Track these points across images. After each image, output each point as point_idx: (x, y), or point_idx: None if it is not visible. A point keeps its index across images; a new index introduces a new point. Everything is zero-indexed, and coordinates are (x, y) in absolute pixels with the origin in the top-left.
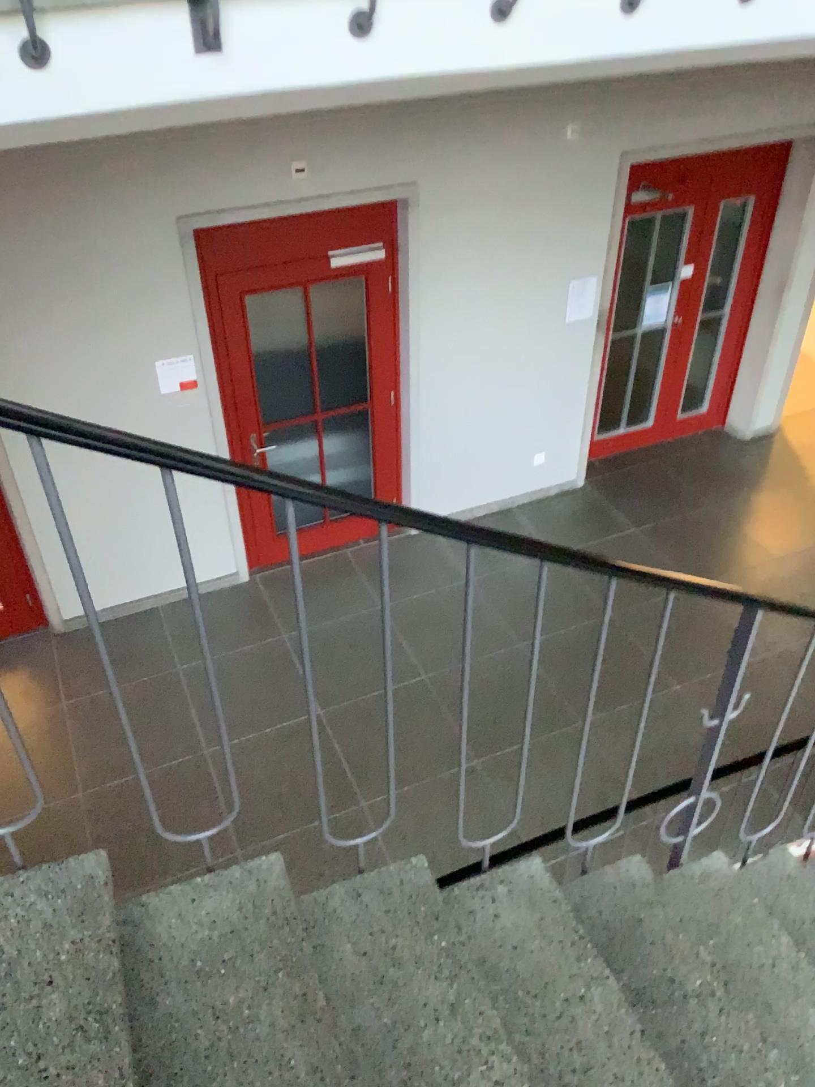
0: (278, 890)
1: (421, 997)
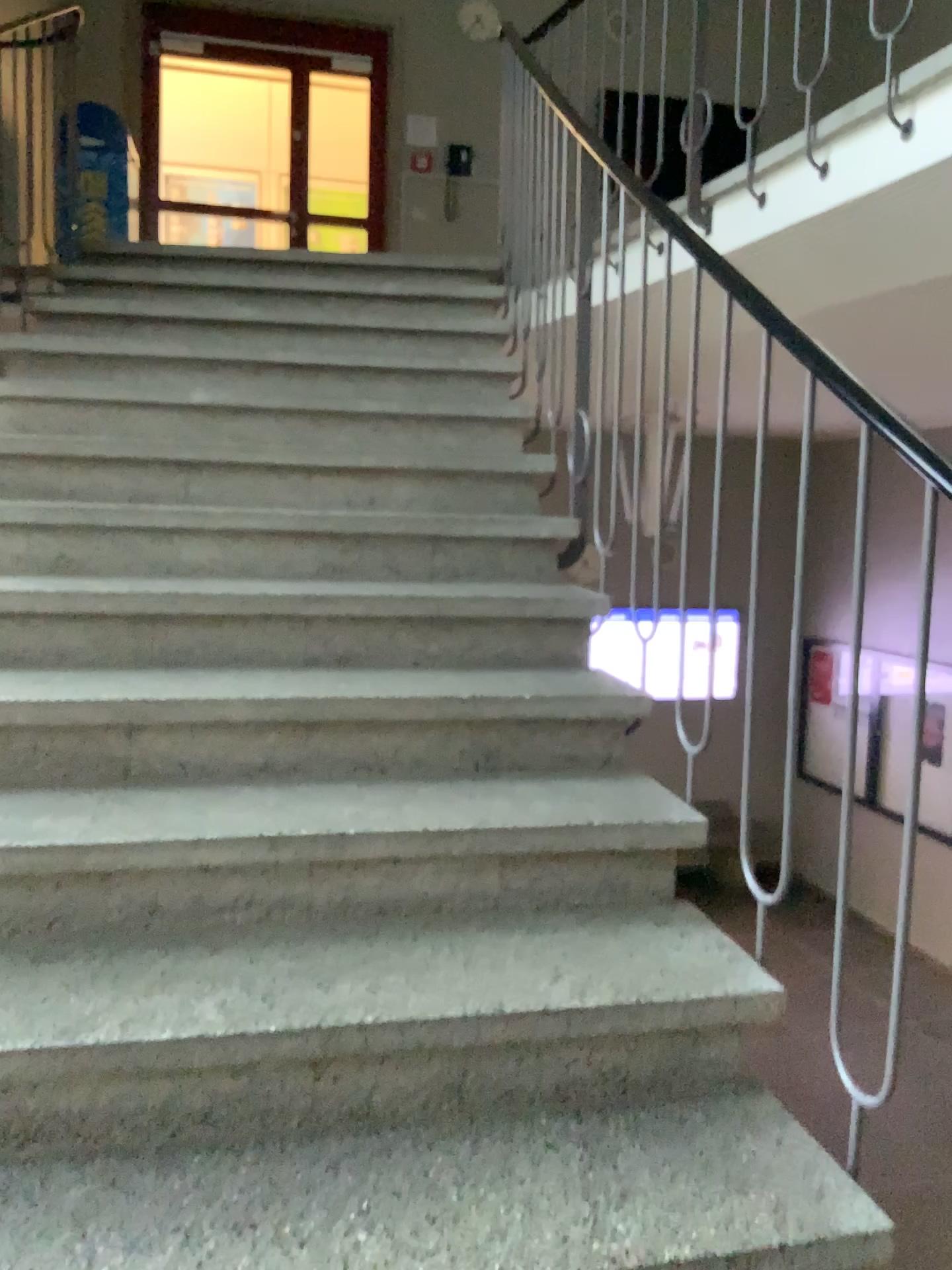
0: (615, 696)
1: (538, 813)
